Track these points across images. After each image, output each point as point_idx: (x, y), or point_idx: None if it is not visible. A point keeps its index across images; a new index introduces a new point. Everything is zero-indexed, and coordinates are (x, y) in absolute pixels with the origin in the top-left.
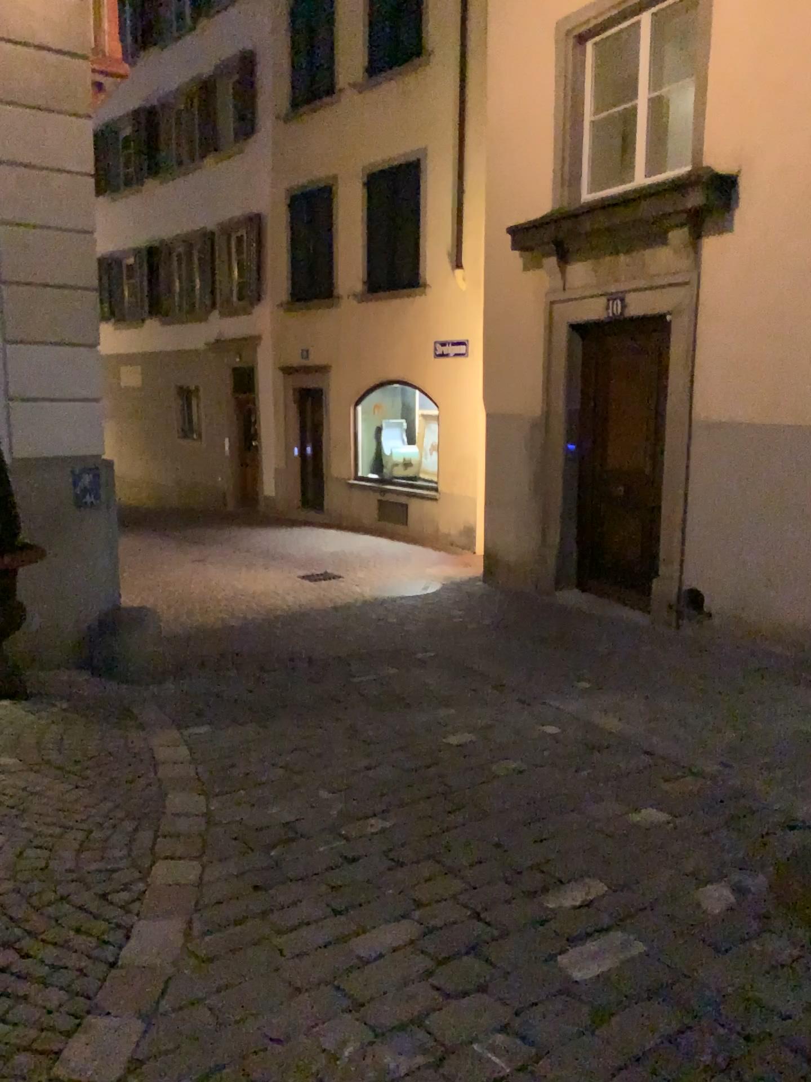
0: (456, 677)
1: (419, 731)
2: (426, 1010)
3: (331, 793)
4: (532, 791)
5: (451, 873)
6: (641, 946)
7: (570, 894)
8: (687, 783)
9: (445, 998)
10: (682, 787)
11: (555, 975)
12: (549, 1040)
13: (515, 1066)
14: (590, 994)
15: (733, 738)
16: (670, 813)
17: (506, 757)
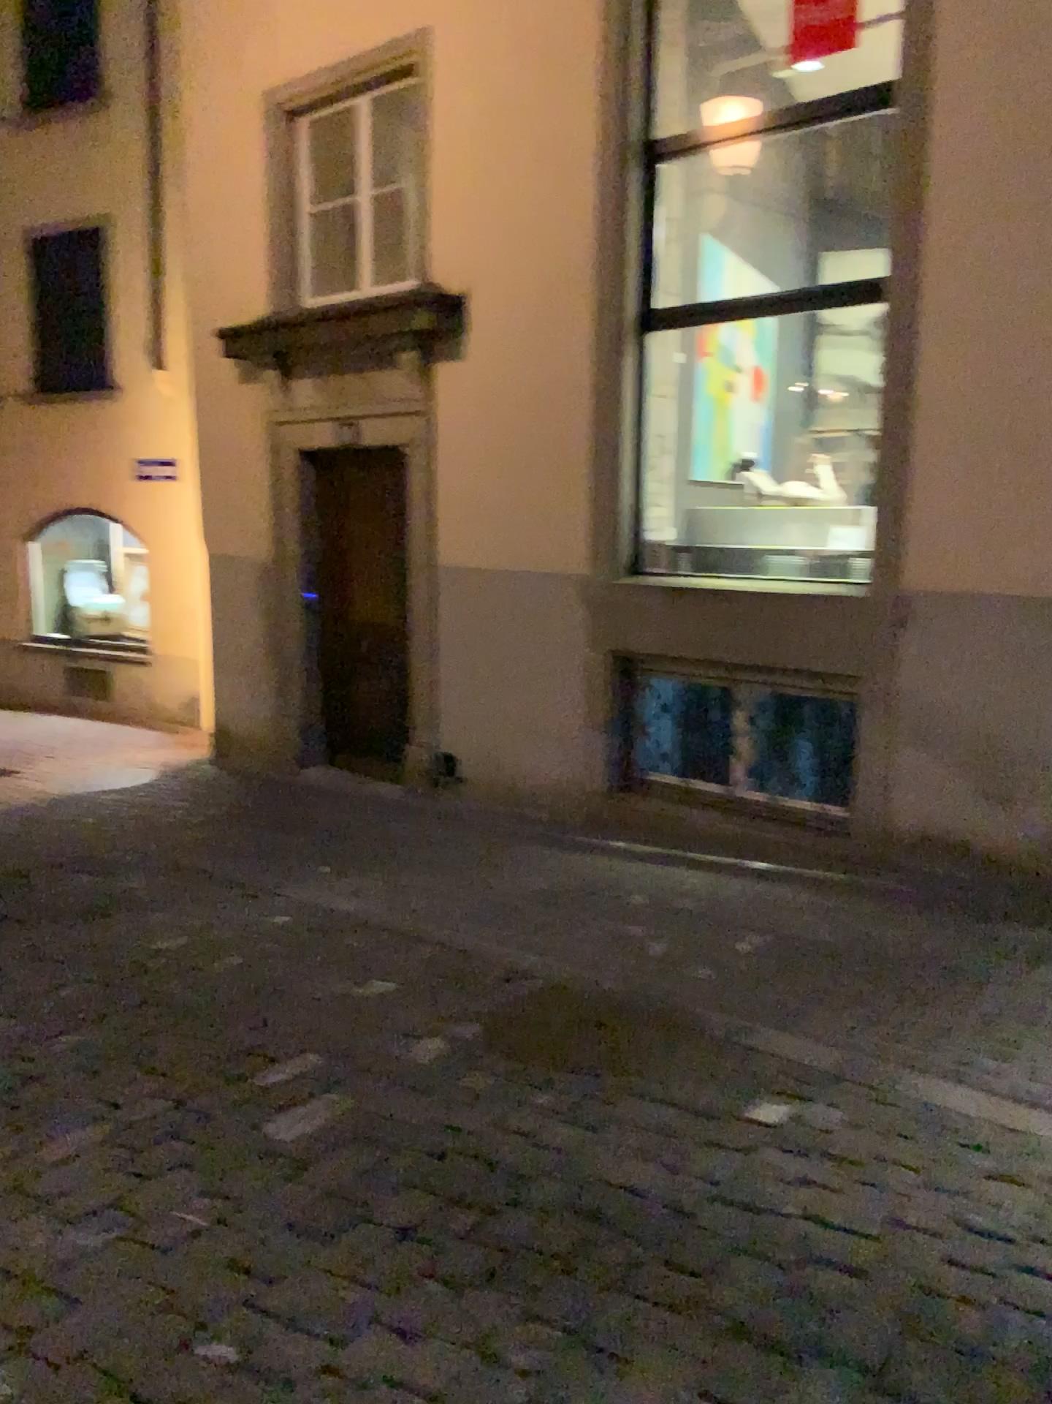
0: (167, 874)
1: (119, 937)
2: (121, 1191)
3: (9, 1014)
4: (250, 981)
5: (154, 1070)
6: (350, 1100)
7: (282, 1068)
8: (417, 952)
9: (143, 1177)
10: (413, 957)
11: (261, 1138)
12: (249, 1190)
13: (213, 1216)
14: (294, 1147)
15: (472, 904)
16: (397, 982)
17: (223, 952)
